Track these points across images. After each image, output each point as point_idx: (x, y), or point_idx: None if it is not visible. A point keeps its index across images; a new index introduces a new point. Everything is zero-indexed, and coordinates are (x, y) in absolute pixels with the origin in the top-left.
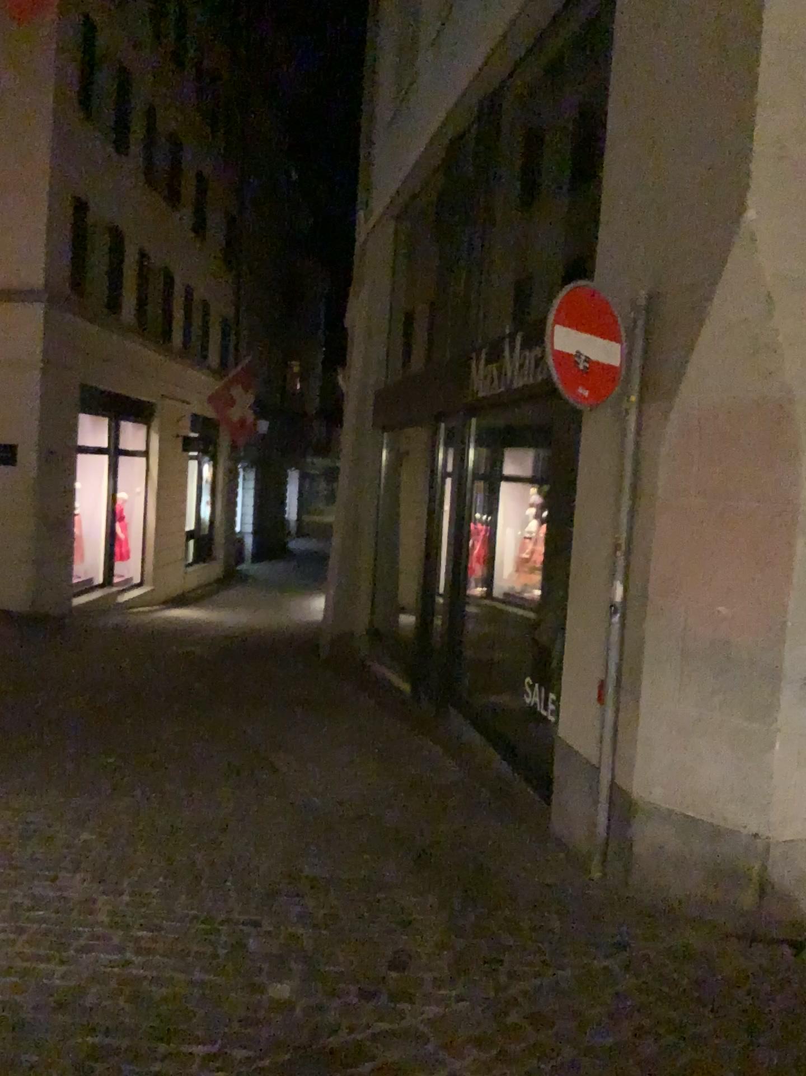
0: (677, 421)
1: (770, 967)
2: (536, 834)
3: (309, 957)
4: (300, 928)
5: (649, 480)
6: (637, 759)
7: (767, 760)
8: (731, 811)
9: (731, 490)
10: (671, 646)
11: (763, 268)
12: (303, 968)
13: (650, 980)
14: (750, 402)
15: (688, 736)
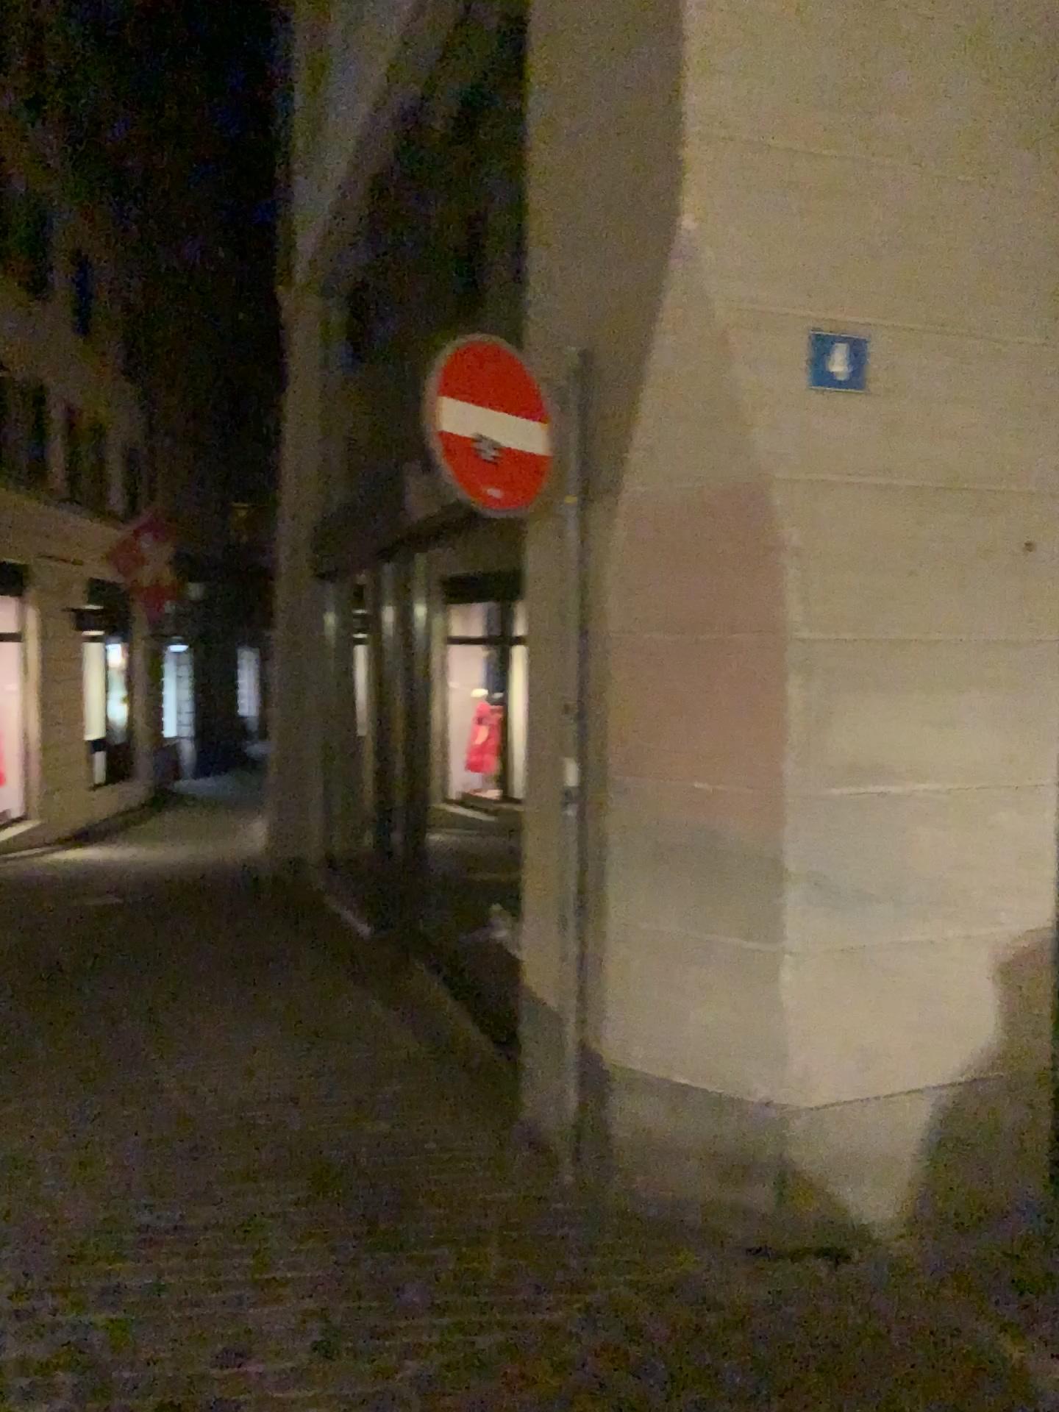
0: (628, 526)
1: (791, 1294)
2: (494, 1126)
3: (93, 1362)
4: (94, 1314)
5: (598, 613)
6: (610, 1009)
7: (774, 996)
8: (733, 1072)
9: (702, 617)
10: (642, 844)
11: (714, 299)
12: (76, 1383)
13: (612, 1336)
14: (716, 490)
15: (671, 971)
